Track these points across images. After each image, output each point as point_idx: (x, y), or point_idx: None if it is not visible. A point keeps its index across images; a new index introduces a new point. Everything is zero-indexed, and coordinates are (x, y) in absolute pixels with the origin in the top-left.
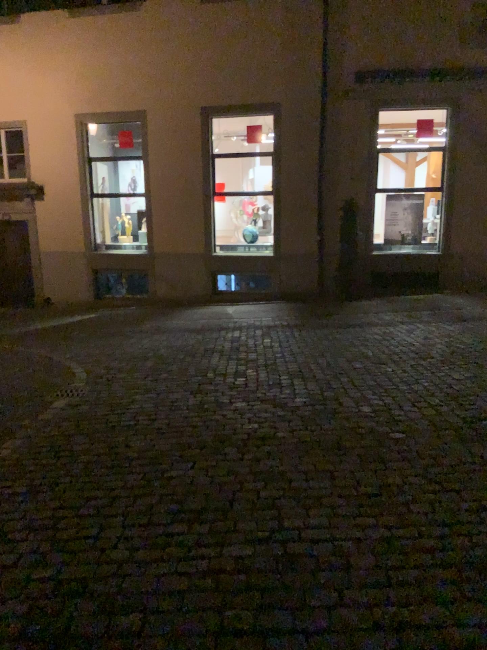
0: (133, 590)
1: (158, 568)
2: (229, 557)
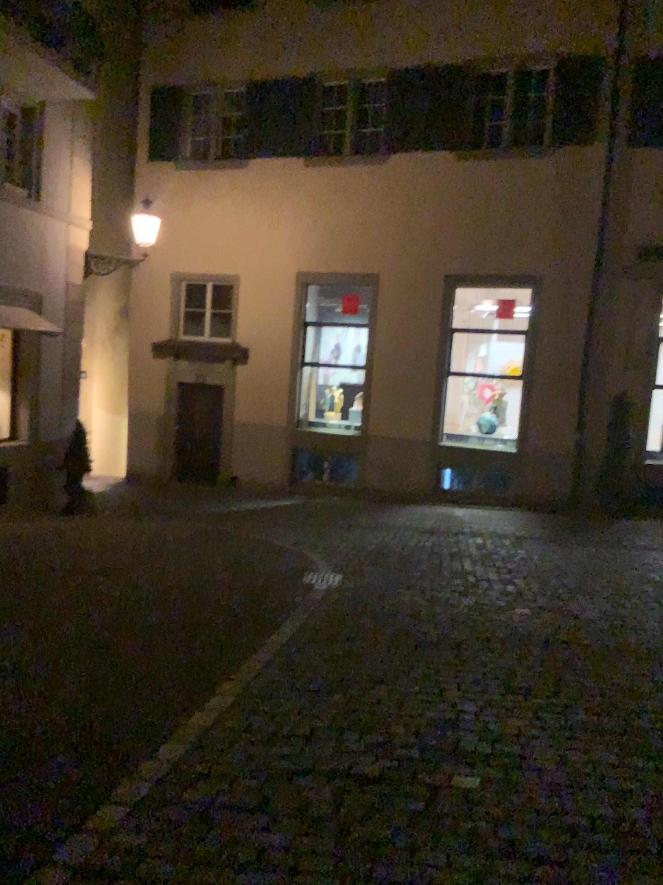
0: (498, 731)
1: (512, 720)
2: (576, 721)
